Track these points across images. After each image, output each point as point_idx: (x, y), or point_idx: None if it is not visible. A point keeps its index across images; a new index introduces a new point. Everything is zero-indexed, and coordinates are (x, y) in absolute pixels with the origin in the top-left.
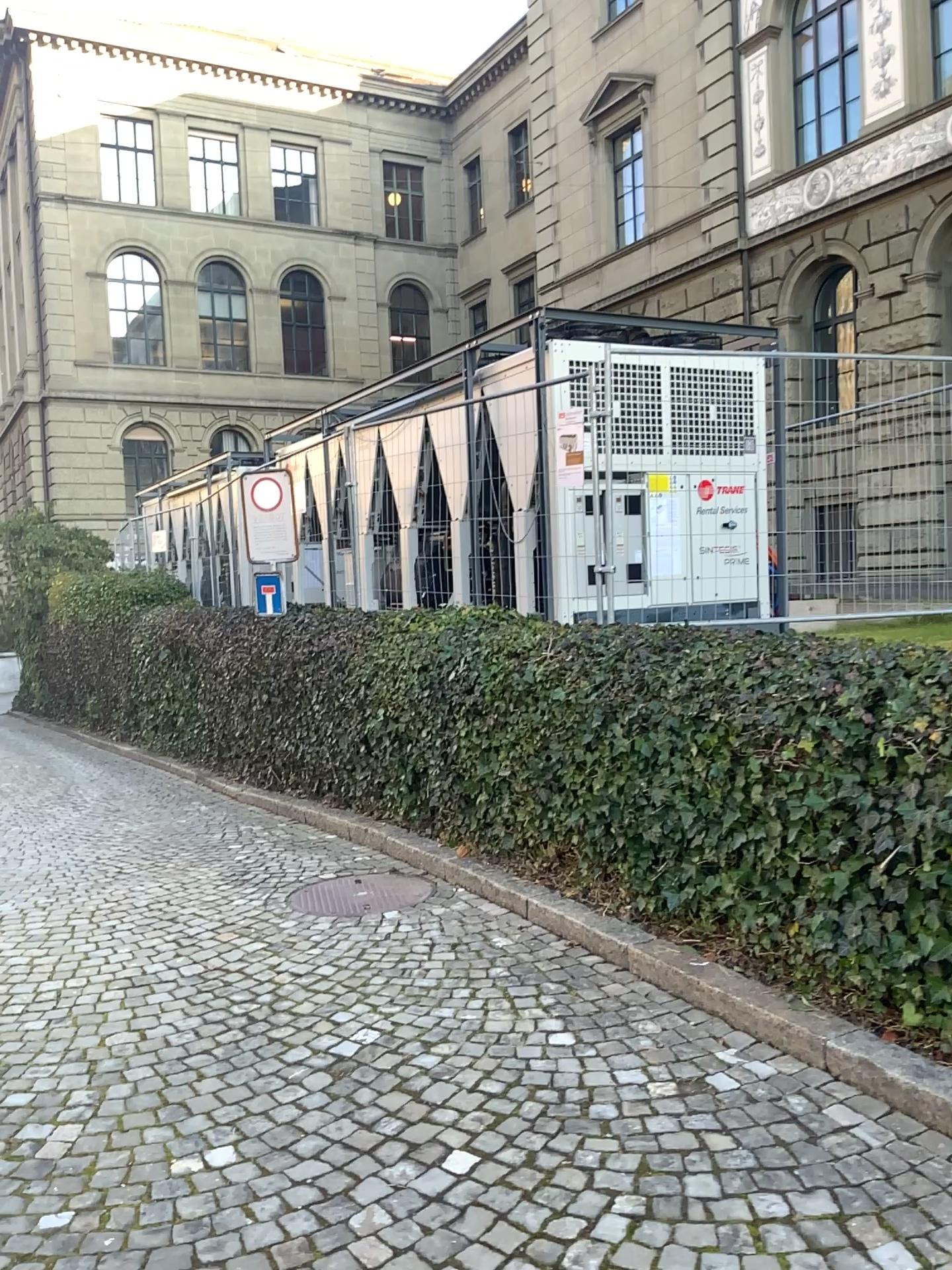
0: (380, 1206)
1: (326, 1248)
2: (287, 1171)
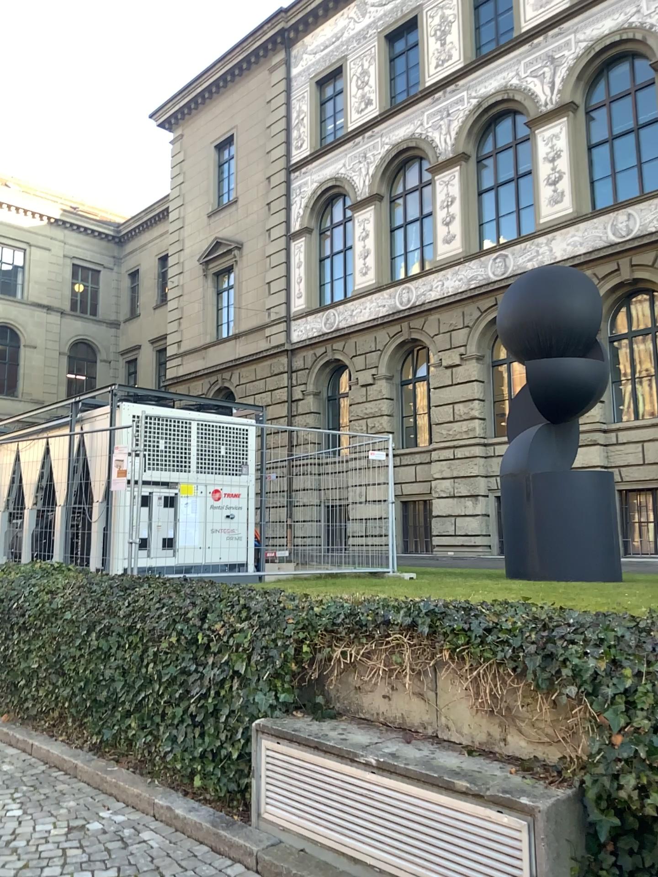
0: None
1: None
2: None
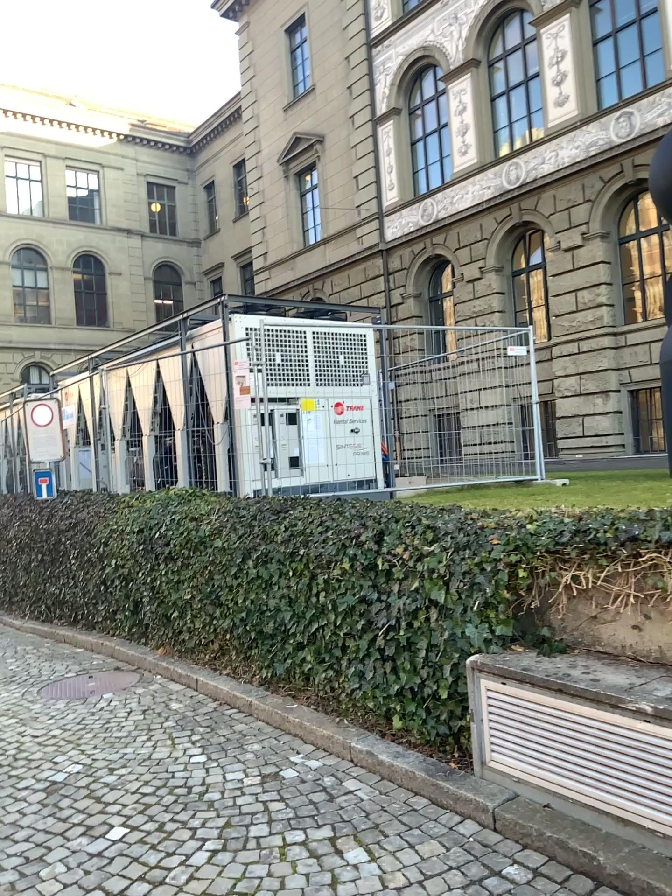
0: (60, 866)
1: (20, 893)
2: (3, 852)
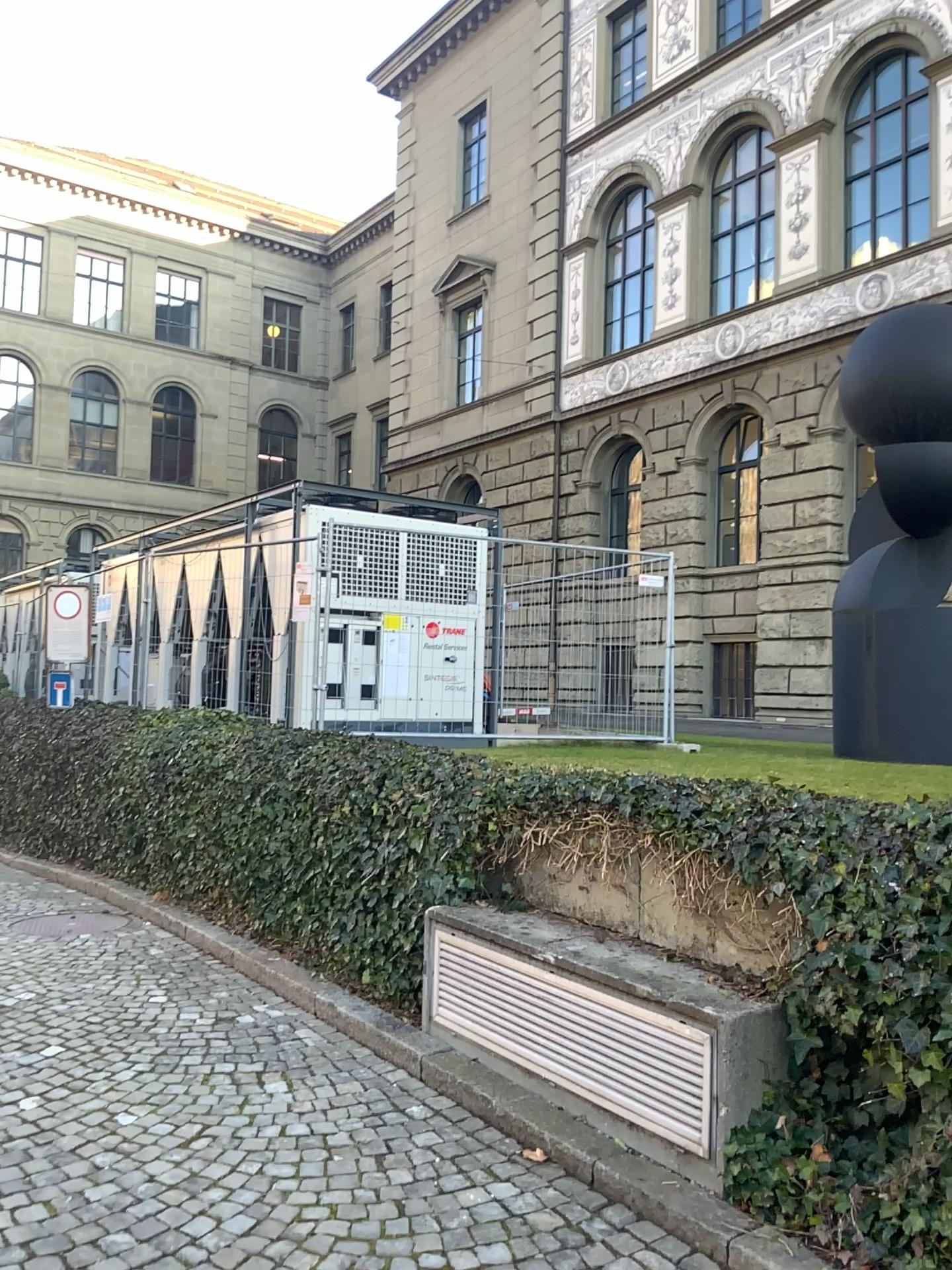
0: None
1: None
2: None
